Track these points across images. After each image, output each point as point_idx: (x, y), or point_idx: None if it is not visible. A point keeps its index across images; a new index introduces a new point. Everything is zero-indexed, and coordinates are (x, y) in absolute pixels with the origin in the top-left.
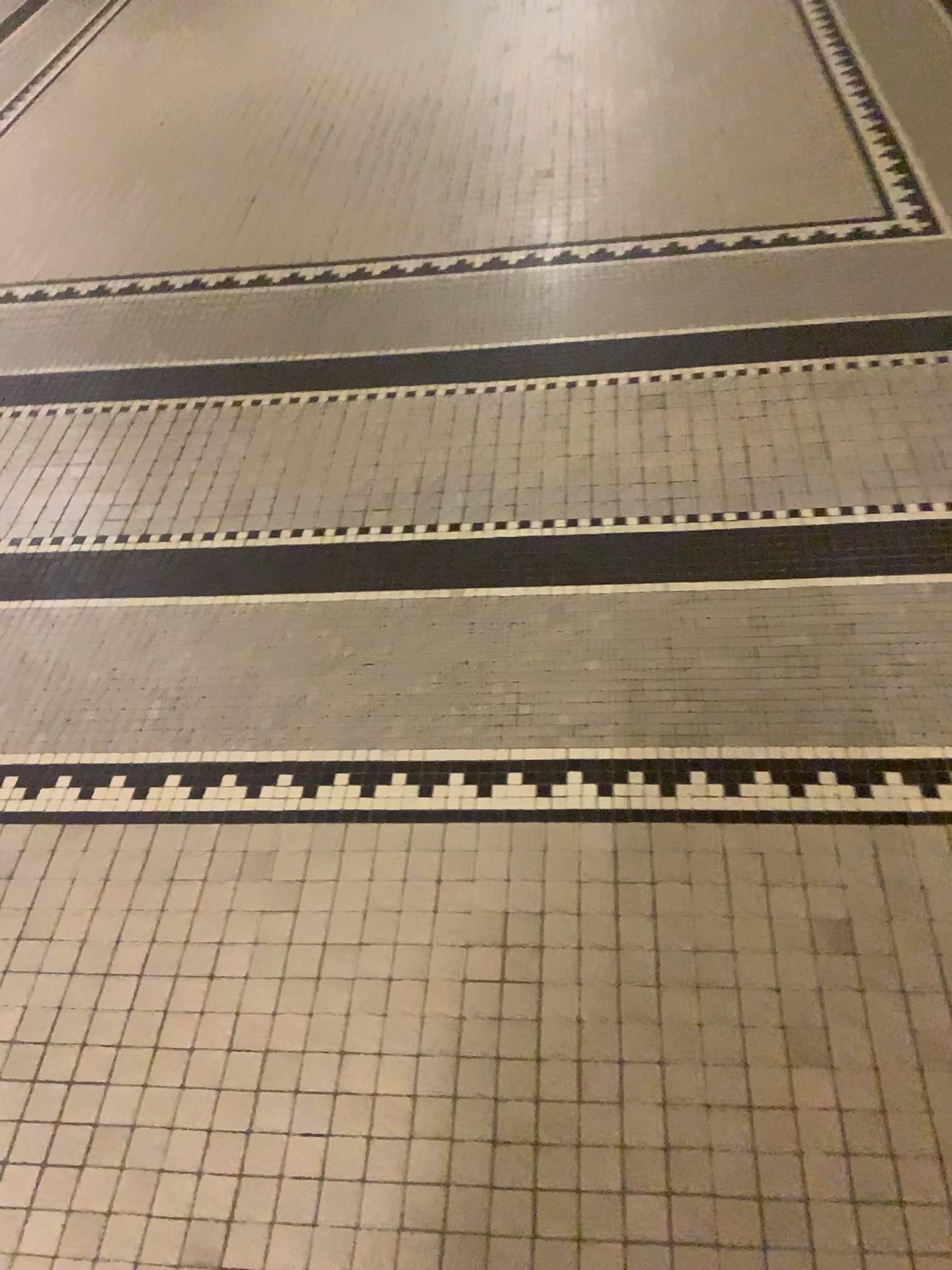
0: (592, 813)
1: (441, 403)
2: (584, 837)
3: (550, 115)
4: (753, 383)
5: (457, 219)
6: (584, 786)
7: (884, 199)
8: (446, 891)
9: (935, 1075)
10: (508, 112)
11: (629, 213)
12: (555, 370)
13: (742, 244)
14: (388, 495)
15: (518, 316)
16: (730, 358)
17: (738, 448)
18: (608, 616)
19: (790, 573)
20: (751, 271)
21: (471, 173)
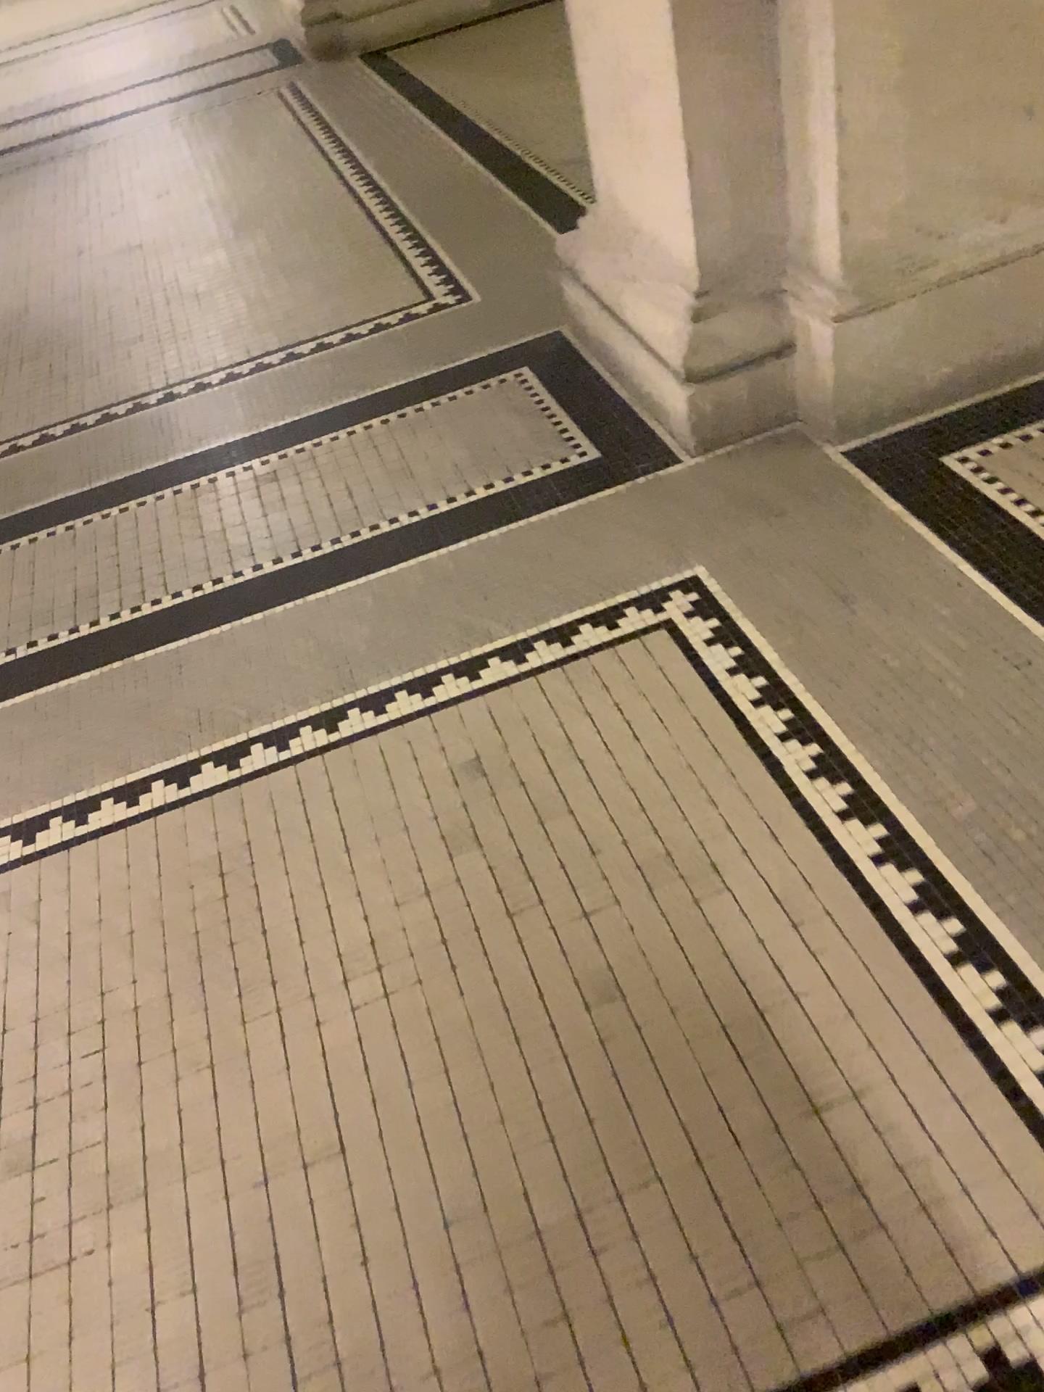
0: (275, 765)
1: (82, 533)
2: (271, 783)
3: (133, 296)
4: (346, 442)
5: (65, 395)
6: (264, 750)
7: (427, 288)
8: (166, 859)
9: (557, 824)
10: (94, 304)
11: (219, 352)
12: (179, 481)
13: (319, 348)
14: (50, 614)
15: (138, 452)
16: (324, 431)
17: (343, 489)
18: (260, 634)
19: (399, 559)
20: (331, 366)
21: (70, 358)
